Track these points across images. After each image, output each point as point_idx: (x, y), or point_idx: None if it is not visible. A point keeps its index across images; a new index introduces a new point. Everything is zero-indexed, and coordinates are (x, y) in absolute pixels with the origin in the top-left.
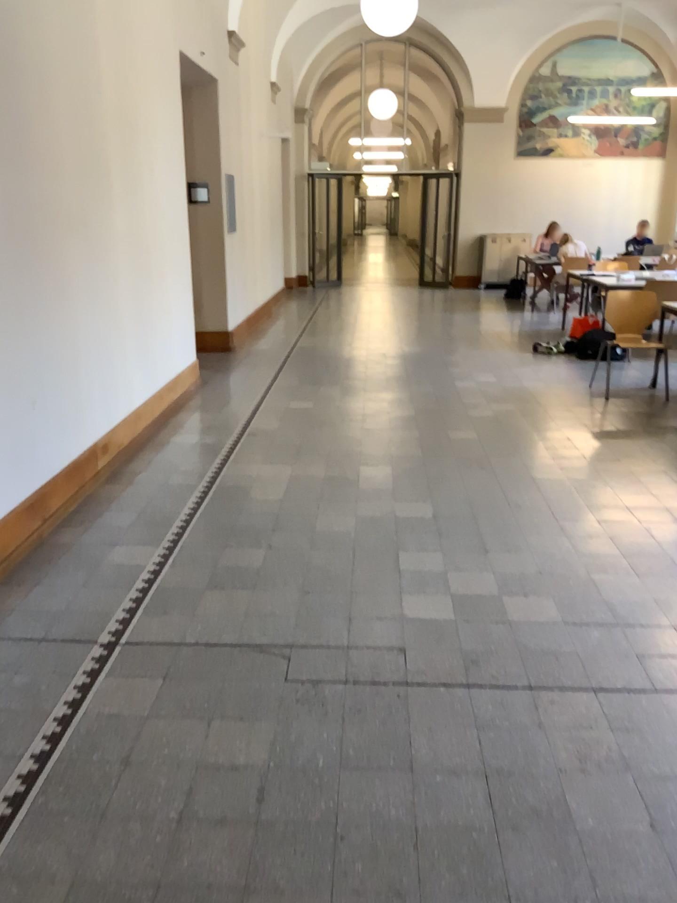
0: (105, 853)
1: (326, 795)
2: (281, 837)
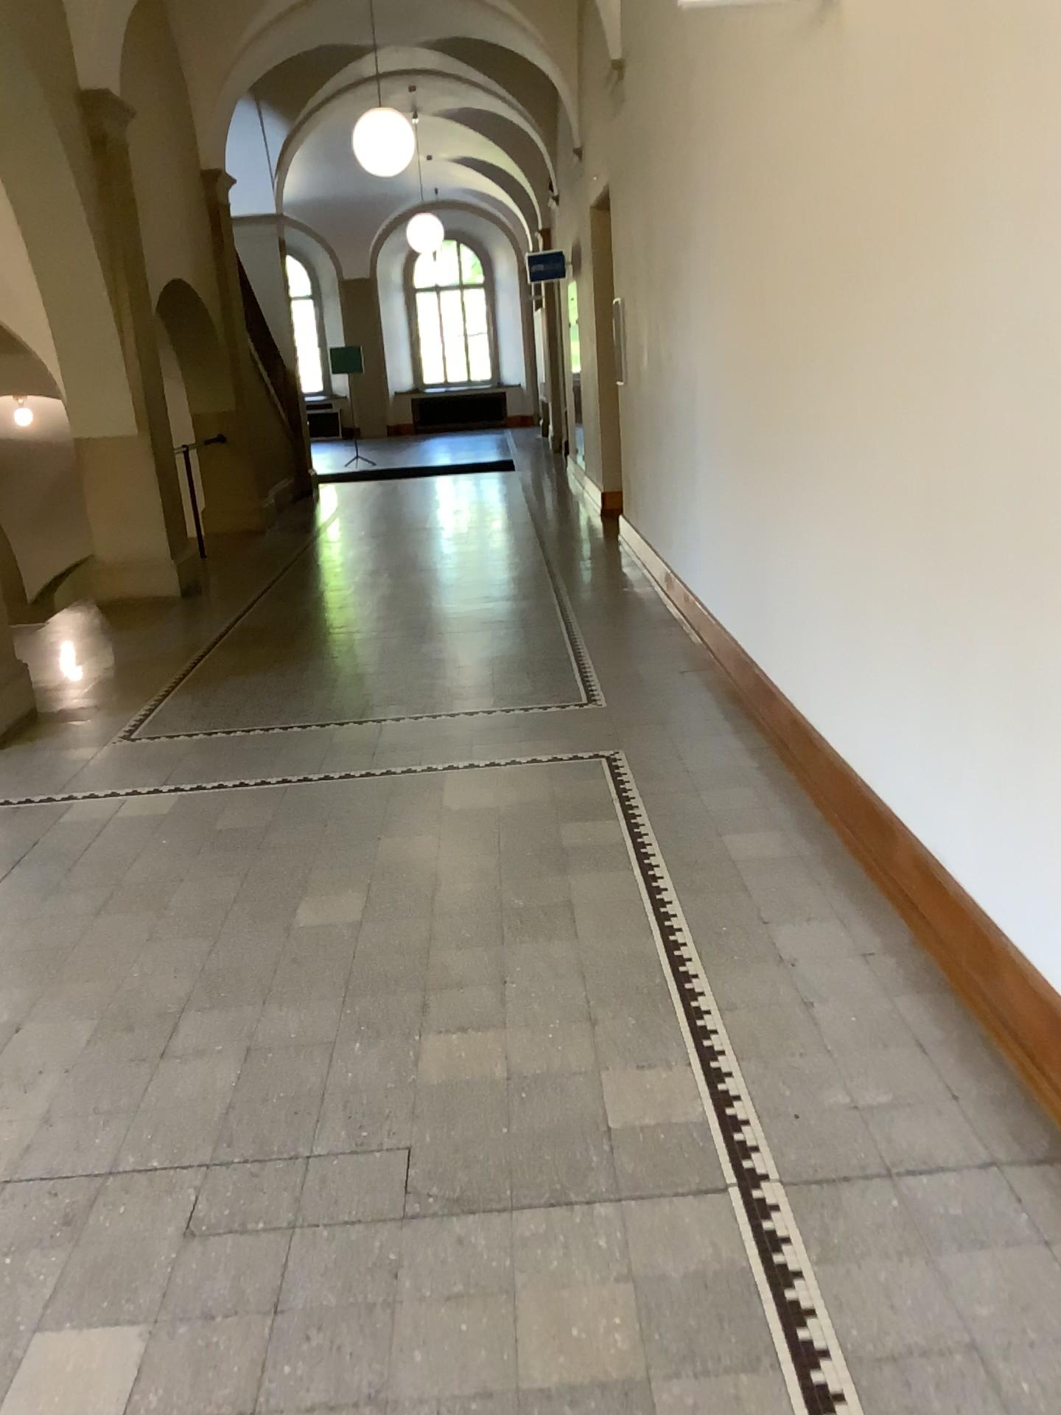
0: (561, 948)
1: (353, 1010)
2: (400, 974)
